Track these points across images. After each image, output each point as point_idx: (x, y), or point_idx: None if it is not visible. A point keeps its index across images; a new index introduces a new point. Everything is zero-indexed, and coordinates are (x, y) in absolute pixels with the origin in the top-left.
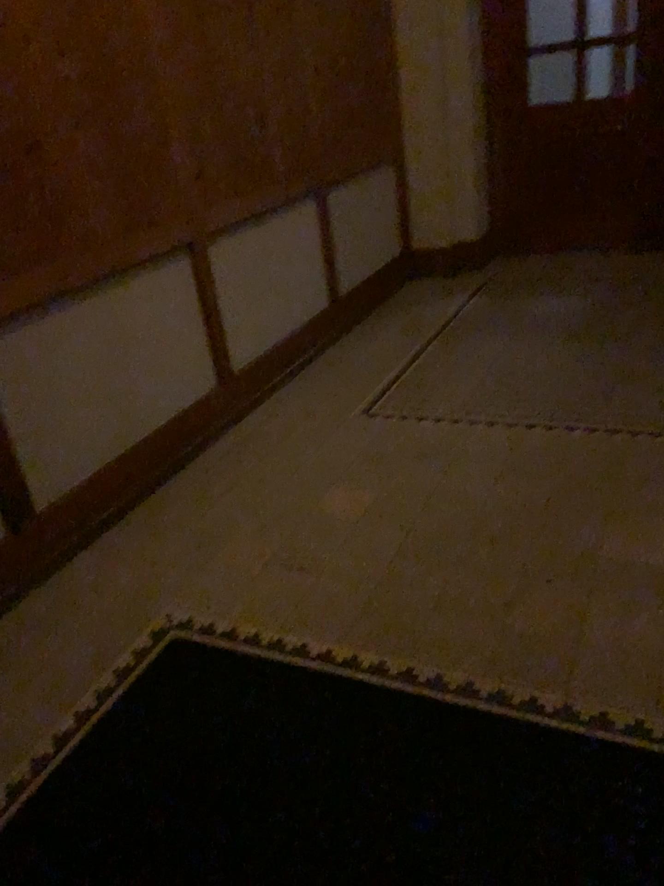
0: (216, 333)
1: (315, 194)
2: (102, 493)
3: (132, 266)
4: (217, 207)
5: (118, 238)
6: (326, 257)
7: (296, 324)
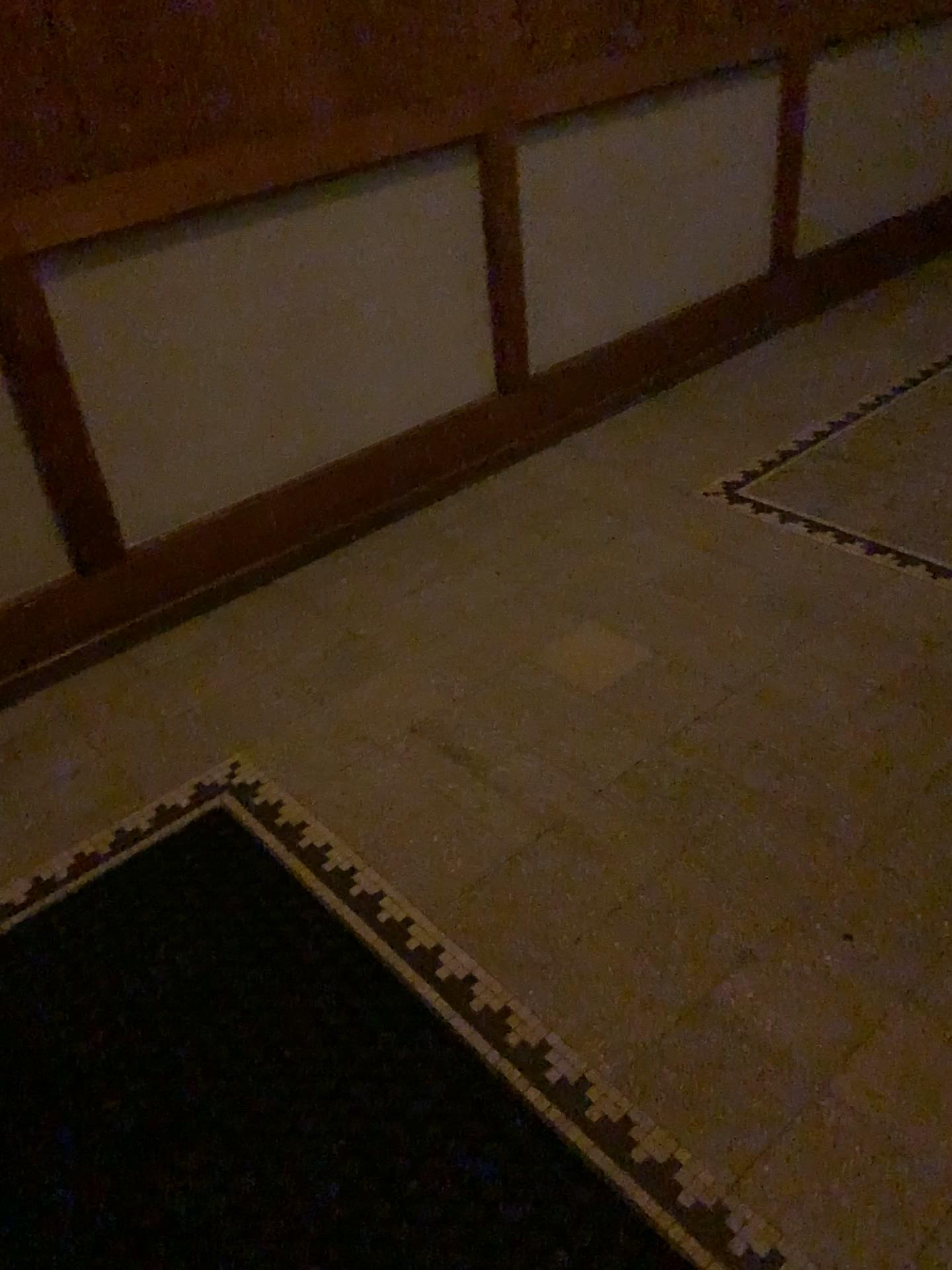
0: (517, 301)
1: (786, 58)
2: (257, 534)
3: (361, 170)
4: (557, 73)
5: (339, 119)
6: (785, 181)
7: (690, 297)
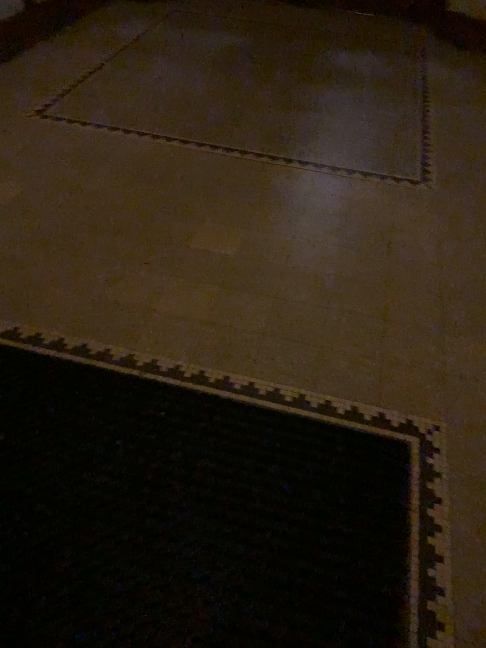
0: None
1: None
2: None
3: None
4: None
5: None
6: None
7: None
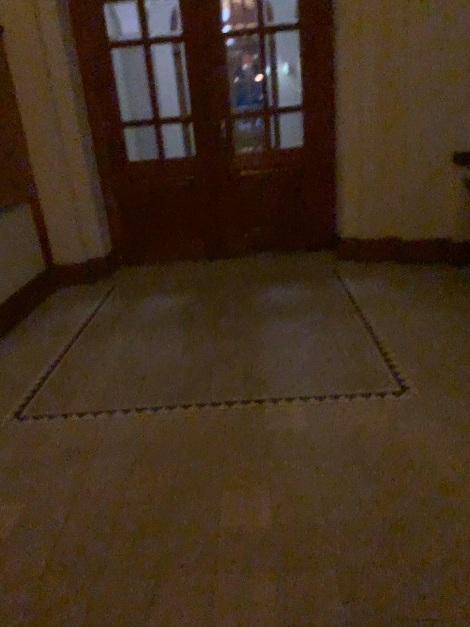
0: None
1: None
2: None
3: None
4: None
5: None
6: None
7: None
